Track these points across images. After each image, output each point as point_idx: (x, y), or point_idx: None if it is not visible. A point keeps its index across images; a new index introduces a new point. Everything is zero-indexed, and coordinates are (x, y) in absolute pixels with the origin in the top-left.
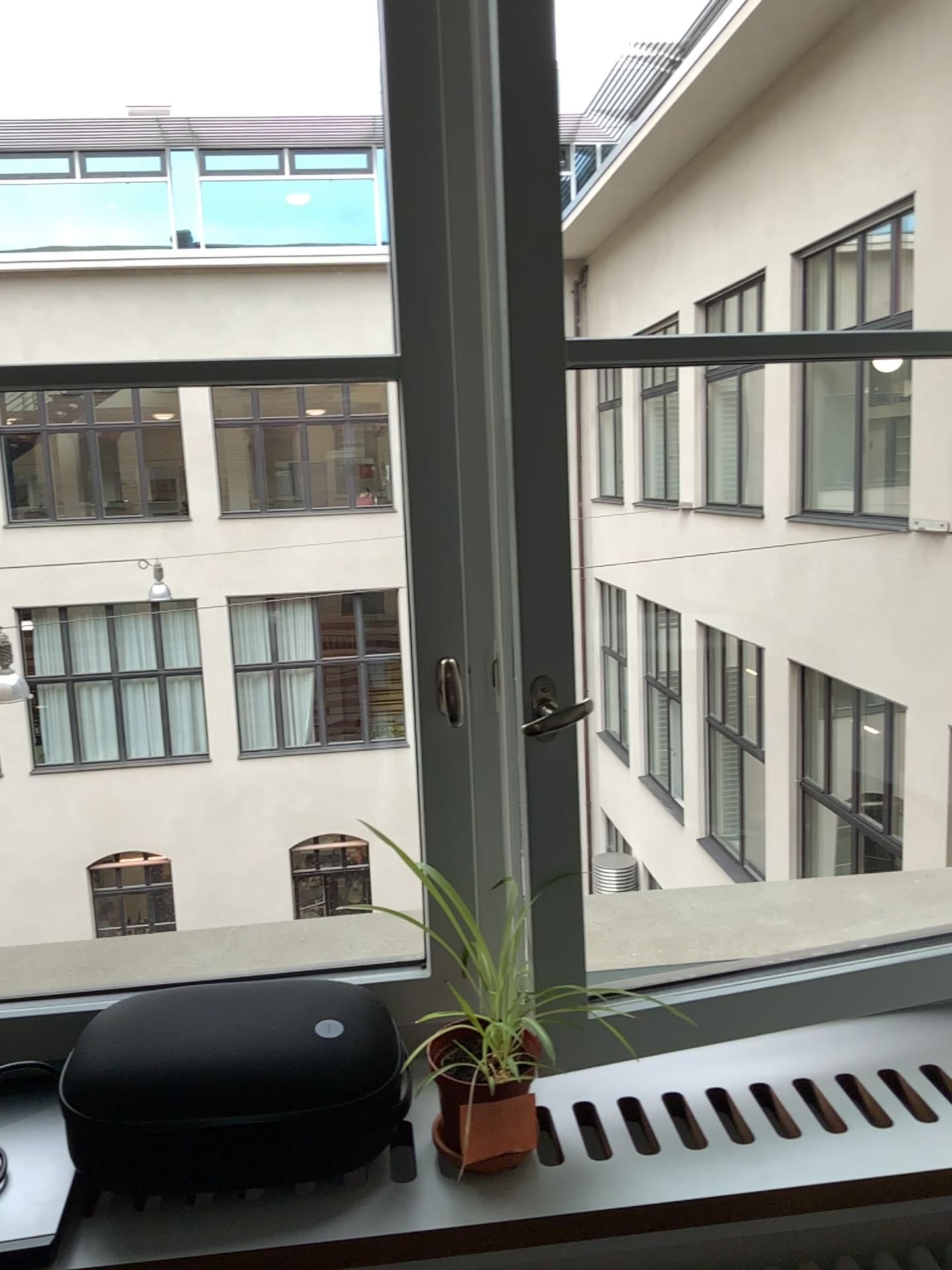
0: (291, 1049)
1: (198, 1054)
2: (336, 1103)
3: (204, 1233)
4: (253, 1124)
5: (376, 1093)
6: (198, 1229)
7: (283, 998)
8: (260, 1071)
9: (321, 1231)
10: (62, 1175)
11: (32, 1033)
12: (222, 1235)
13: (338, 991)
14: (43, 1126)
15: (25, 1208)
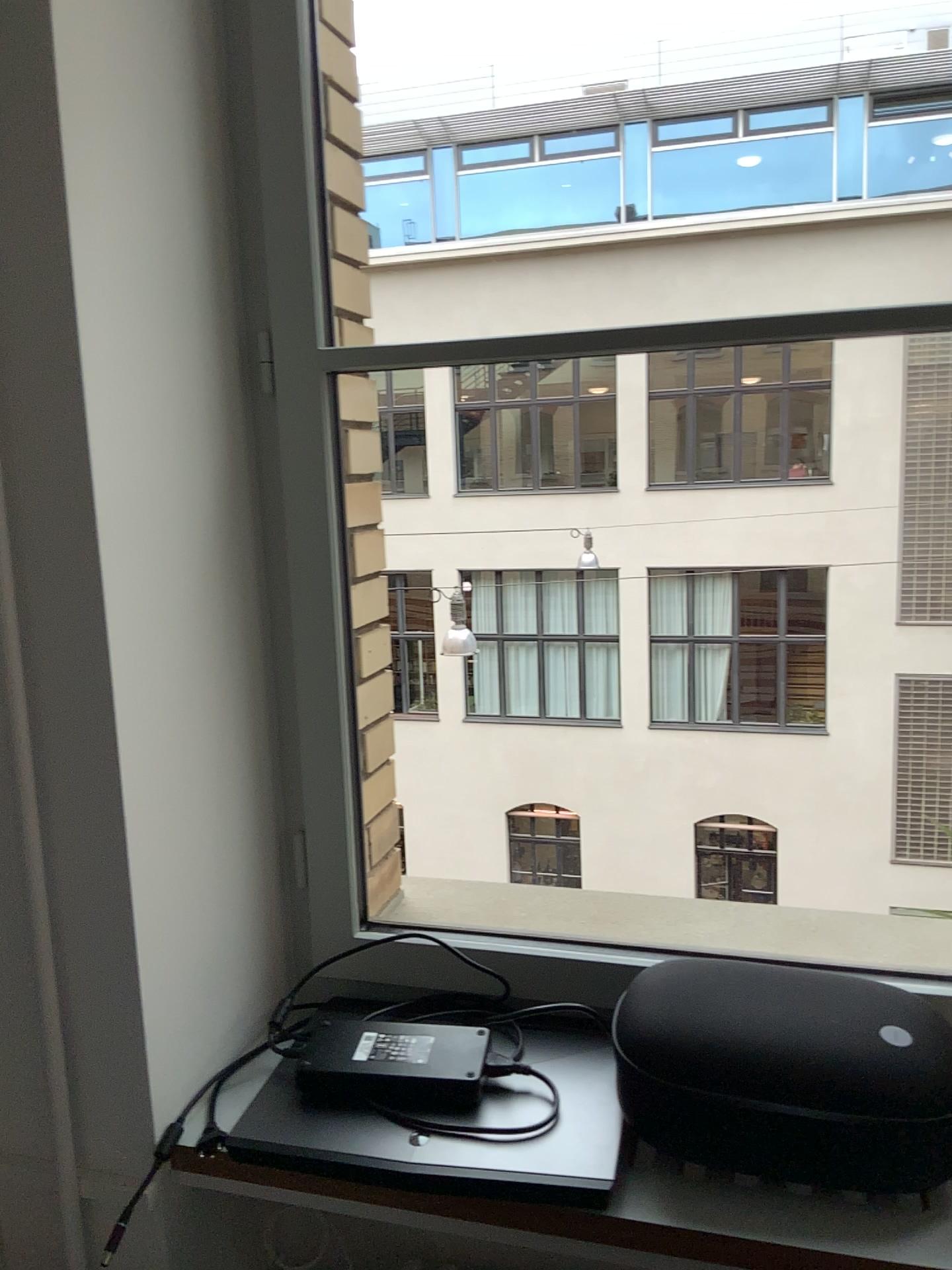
0: (852, 1050)
1: (752, 1034)
2: (903, 1119)
3: (751, 1218)
4: (810, 1119)
5: (948, 1118)
6: (743, 1211)
7: (833, 993)
8: (819, 1066)
9: (884, 1252)
10: (607, 1121)
11: (566, 976)
12: (770, 1224)
13: (890, 997)
14: (581, 1068)
15: (579, 1146)
